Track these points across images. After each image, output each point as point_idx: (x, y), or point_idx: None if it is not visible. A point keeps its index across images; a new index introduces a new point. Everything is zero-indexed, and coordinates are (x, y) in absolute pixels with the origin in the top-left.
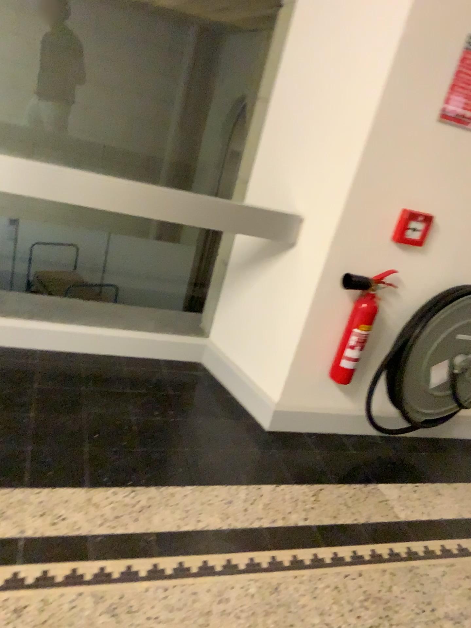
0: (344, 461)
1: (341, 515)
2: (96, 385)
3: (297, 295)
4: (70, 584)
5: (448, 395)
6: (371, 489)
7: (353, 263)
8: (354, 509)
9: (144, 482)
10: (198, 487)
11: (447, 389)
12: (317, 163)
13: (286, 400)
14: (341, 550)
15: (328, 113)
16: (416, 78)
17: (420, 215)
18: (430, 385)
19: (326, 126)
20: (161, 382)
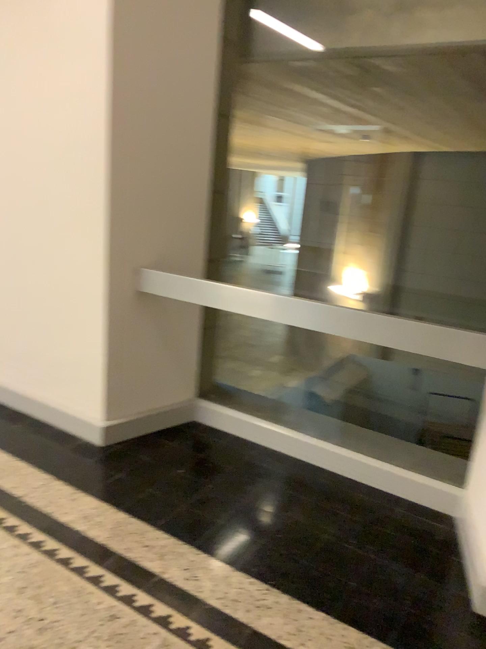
0: None
1: None
2: (317, 497)
3: None
4: (160, 620)
5: None
6: None
7: None
8: None
9: (283, 585)
10: (329, 615)
11: None
12: None
13: None
14: None
15: None
16: None
17: None
18: None
19: None
20: (386, 516)
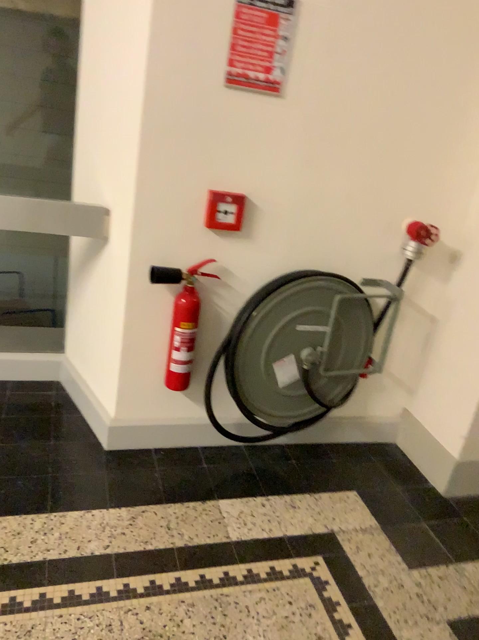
0: (186, 476)
1: (154, 539)
2: None
3: (114, 296)
4: None
5: (309, 394)
6: (206, 506)
7: (164, 254)
8: (175, 531)
9: None
10: None
11: (306, 388)
12: (114, 147)
13: (122, 413)
14: (135, 580)
15: (116, 90)
16: (185, 39)
17: (231, 195)
18: (279, 385)
19: (115, 105)
20: (0, 403)
